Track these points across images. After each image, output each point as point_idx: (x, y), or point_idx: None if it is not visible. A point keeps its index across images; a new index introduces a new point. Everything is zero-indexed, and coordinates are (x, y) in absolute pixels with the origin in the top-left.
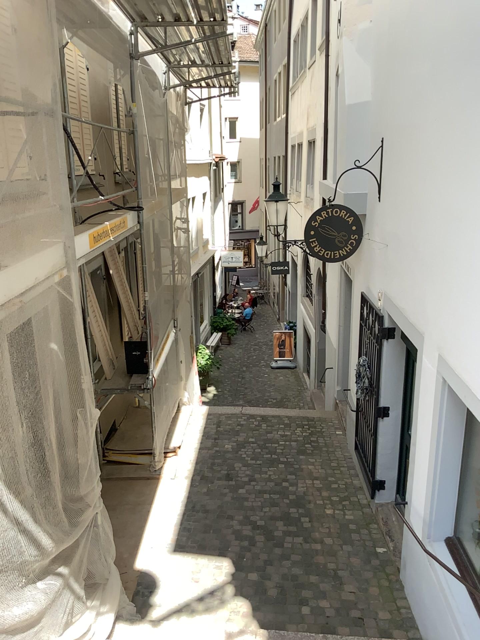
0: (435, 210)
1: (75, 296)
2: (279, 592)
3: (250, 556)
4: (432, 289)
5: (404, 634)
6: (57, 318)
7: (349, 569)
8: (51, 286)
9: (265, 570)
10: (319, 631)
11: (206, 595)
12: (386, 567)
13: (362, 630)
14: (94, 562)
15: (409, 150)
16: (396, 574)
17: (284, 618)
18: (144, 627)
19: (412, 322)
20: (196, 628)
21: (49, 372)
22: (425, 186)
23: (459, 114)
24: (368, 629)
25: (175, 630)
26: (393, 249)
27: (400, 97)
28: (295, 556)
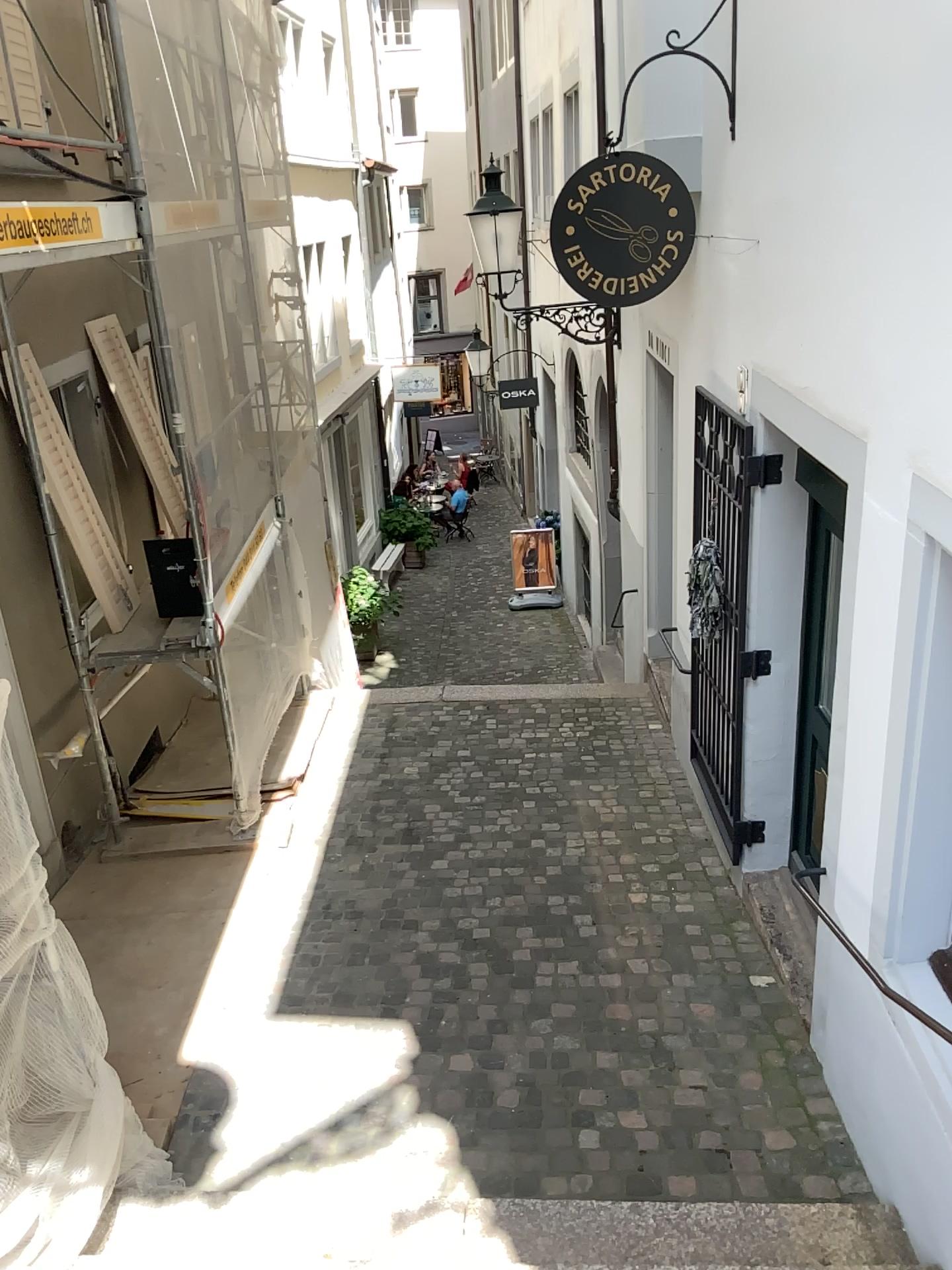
0: (900, 56)
1: None
2: (523, 1099)
3: (456, 1016)
4: (891, 295)
5: (830, 1185)
6: None
7: (690, 1031)
8: None
9: (492, 1046)
10: (622, 1192)
11: (349, 1118)
12: (777, 1021)
13: (727, 1182)
14: (44, 1068)
15: None
16: (800, 1036)
17: (537, 1162)
18: (191, 1210)
19: (832, 413)
20: (318, 1205)
21: None
22: (868, 2)
23: None
24: (741, 1179)
25: (266, 1214)
26: (774, 238)
27: None
28: (561, 1010)
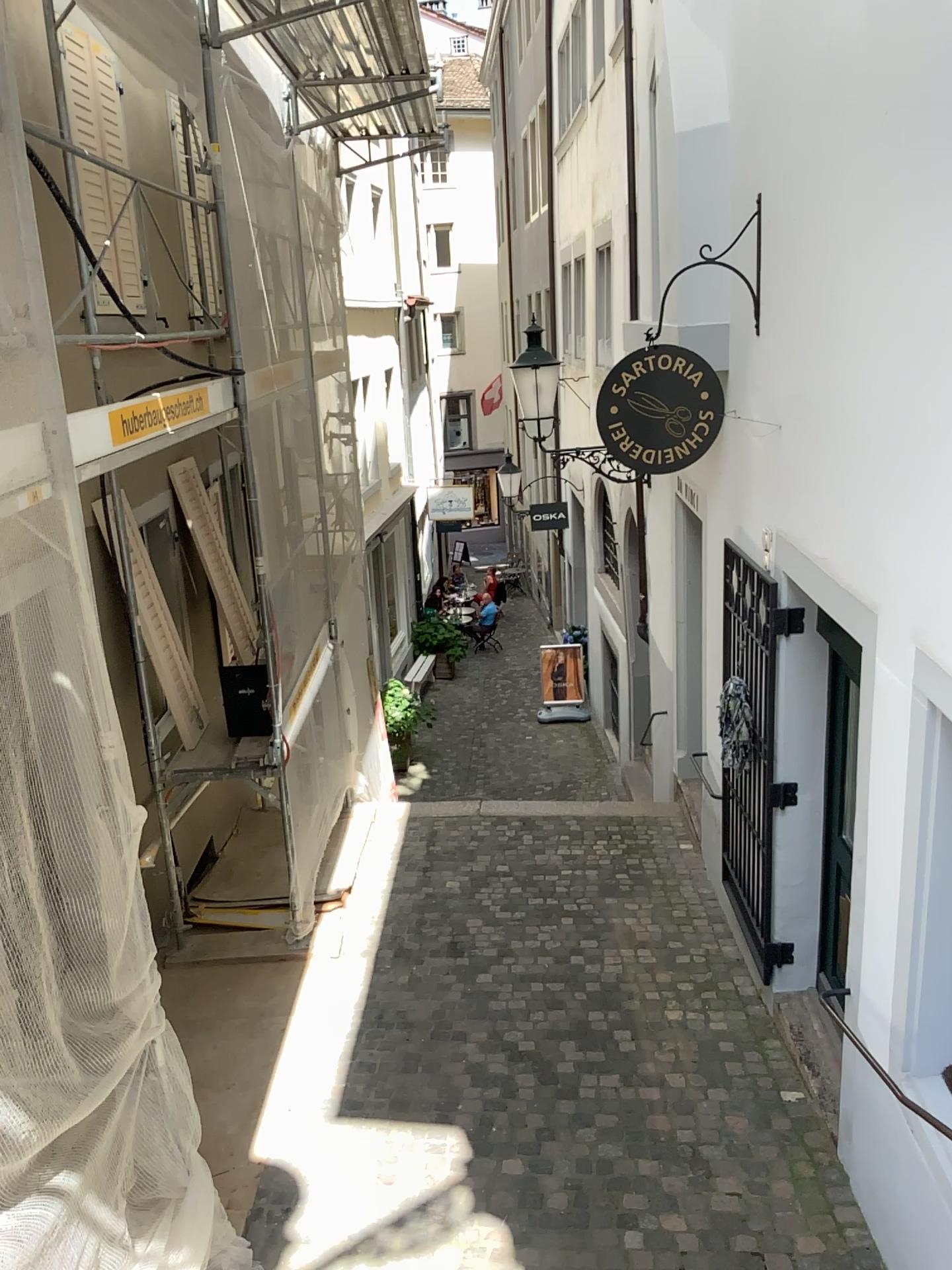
0: (896, 317)
1: (71, 543)
2: (571, 1201)
3: (506, 1122)
4: (894, 501)
5: None
6: (26, 593)
7: (726, 1142)
8: (4, 516)
9: (541, 1151)
10: None
11: (412, 1215)
12: (807, 1134)
13: None
14: (150, 1155)
15: (826, 200)
16: (828, 1149)
17: (586, 1260)
18: None
19: (847, 585)
20: None
21: (6, 718)
22: (870, 268)
23: (951, 75)
24: None
25: None
26: (795, 430)
27: (799, 85)
28: (605, 1118)
